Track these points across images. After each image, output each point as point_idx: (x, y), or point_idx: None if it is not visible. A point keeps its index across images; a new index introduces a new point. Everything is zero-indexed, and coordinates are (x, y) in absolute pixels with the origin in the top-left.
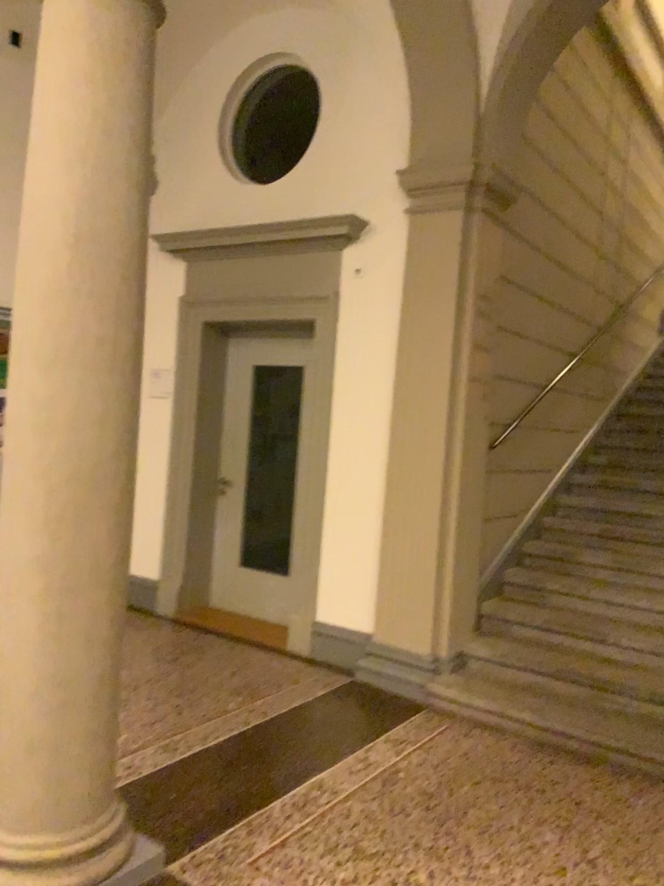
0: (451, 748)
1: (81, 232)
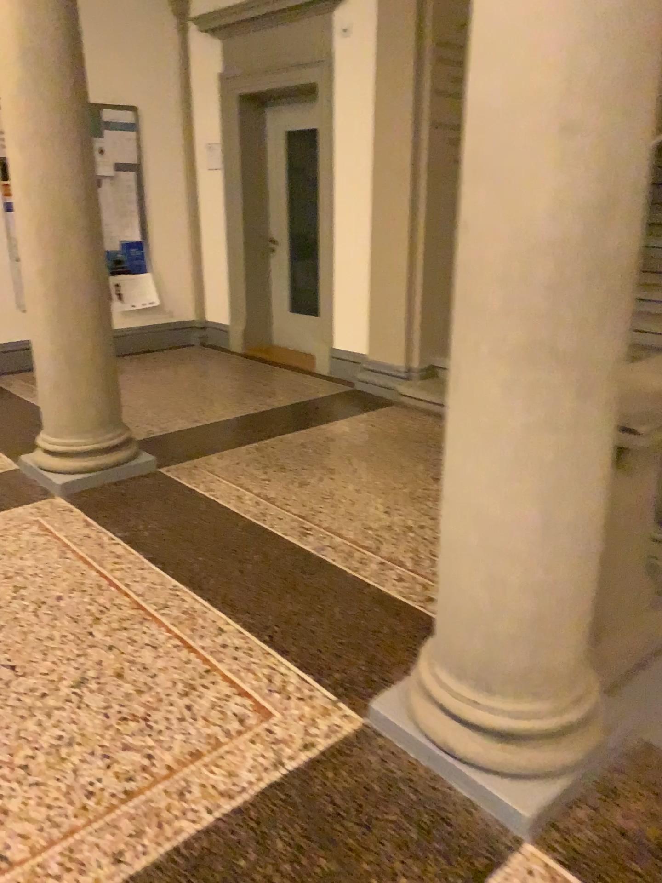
0: (389, 422)
1: (24, 45)
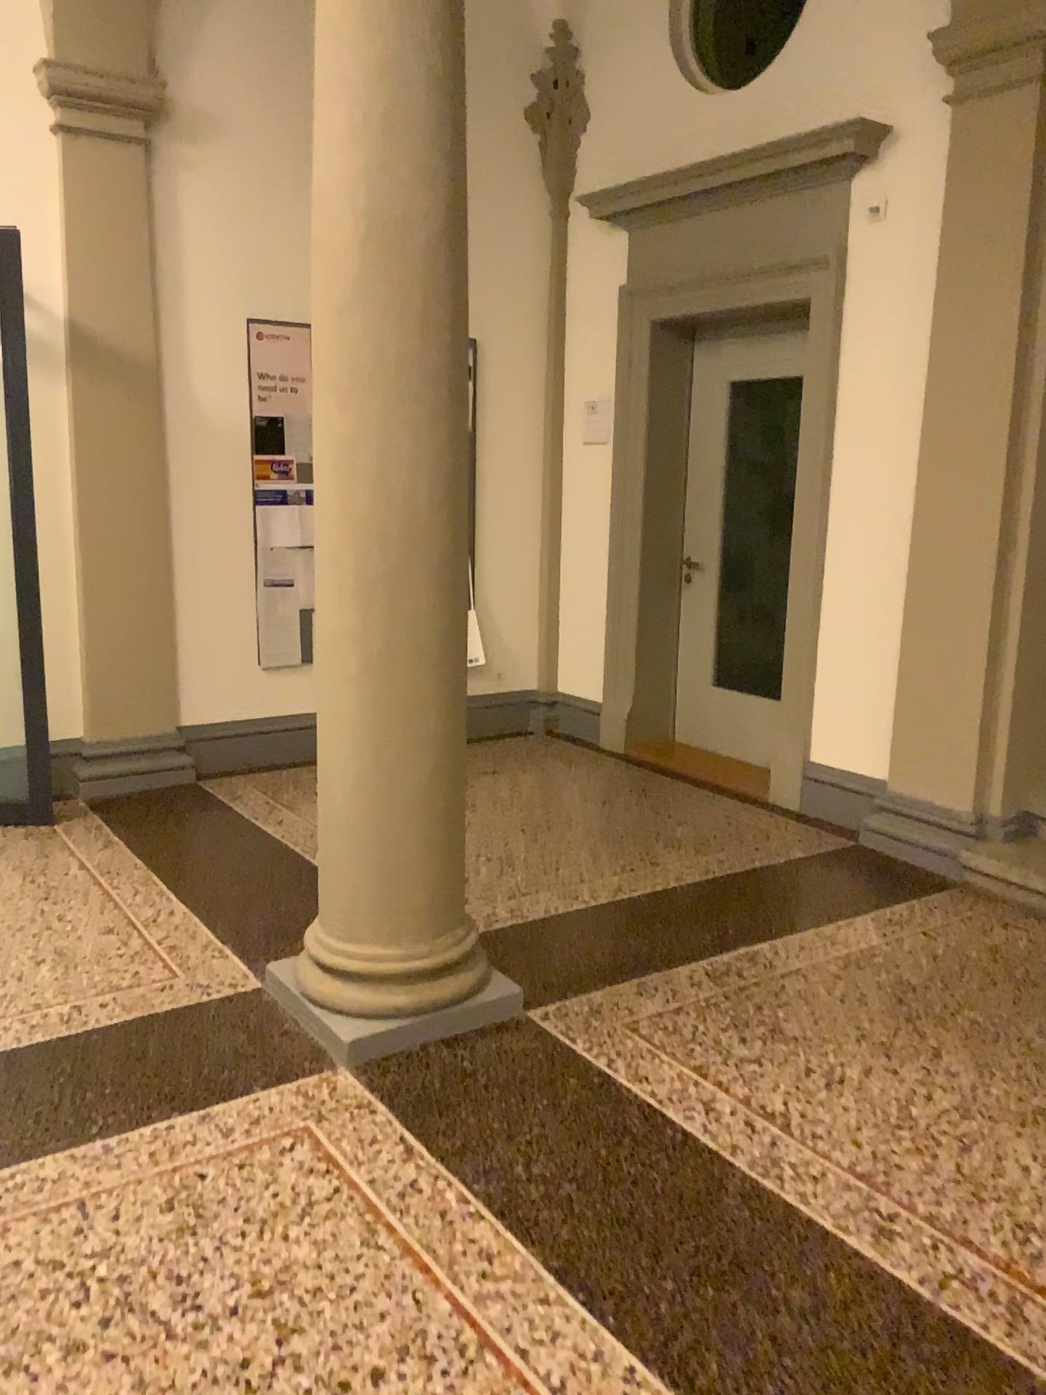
0: (964, 936)
1: (370, 218)
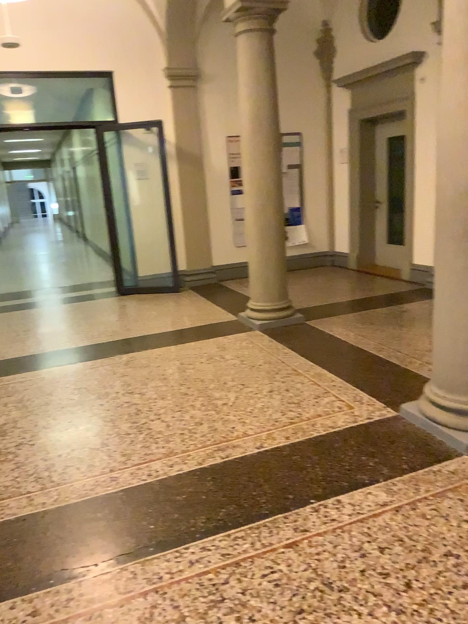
0: None
1: (253, 117)
